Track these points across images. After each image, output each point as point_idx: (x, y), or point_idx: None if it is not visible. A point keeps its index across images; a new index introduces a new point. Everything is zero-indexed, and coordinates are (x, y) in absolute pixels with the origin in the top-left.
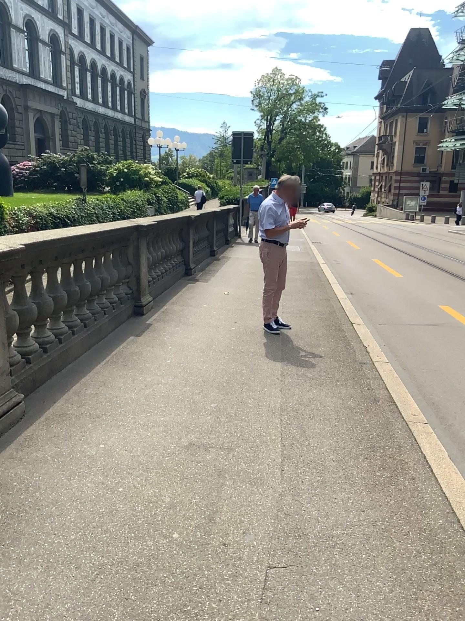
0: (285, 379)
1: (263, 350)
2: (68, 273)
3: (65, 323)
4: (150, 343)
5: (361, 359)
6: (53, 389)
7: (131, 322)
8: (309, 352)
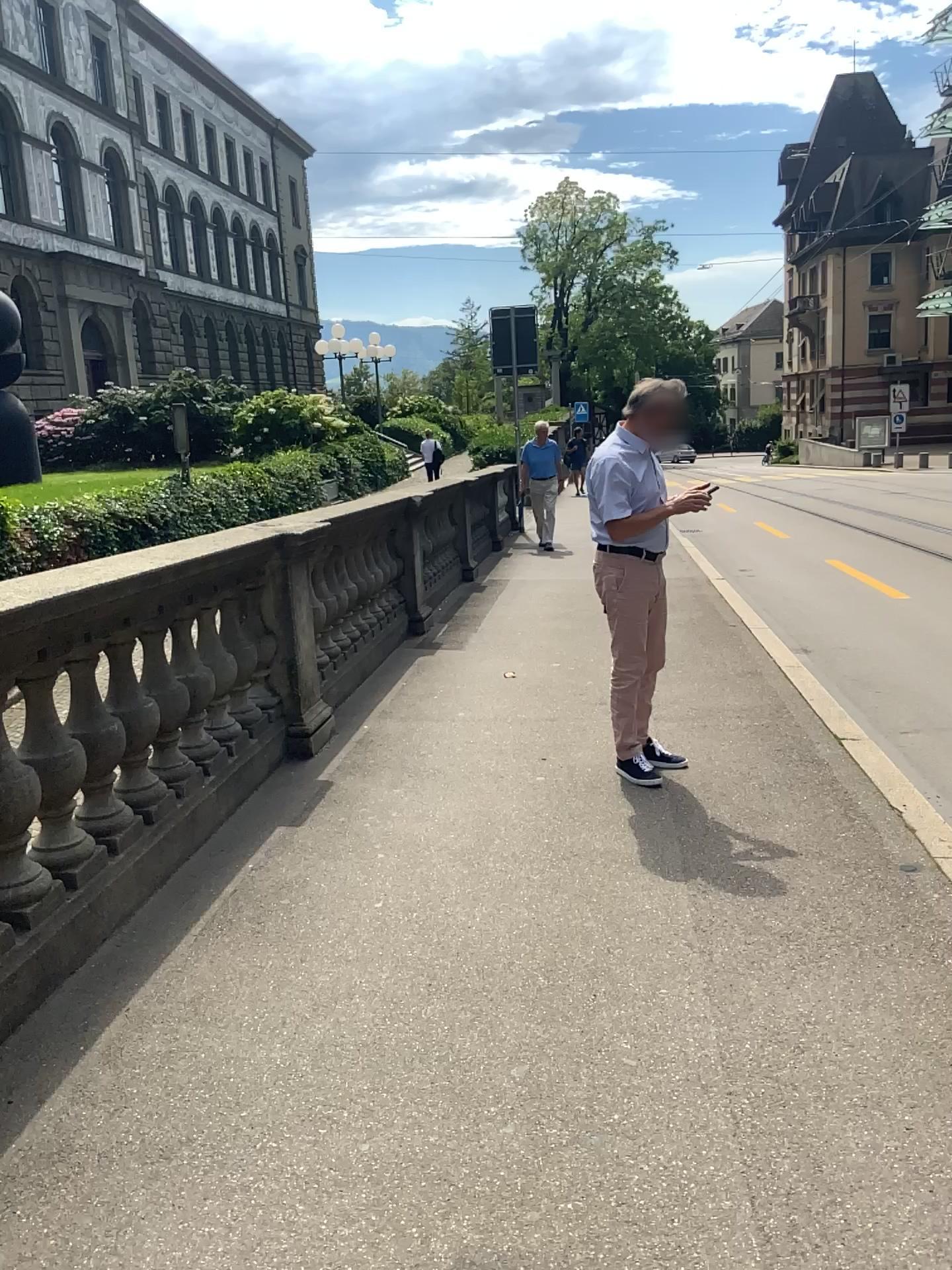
0: (717, 946)
1: (633, 846)
2: (91, 692)
3: (89, 835)
4: (333, 849)
5: (907, 857)
6: (52, 1050)
7: (282, 788)
8: (758, 845)
